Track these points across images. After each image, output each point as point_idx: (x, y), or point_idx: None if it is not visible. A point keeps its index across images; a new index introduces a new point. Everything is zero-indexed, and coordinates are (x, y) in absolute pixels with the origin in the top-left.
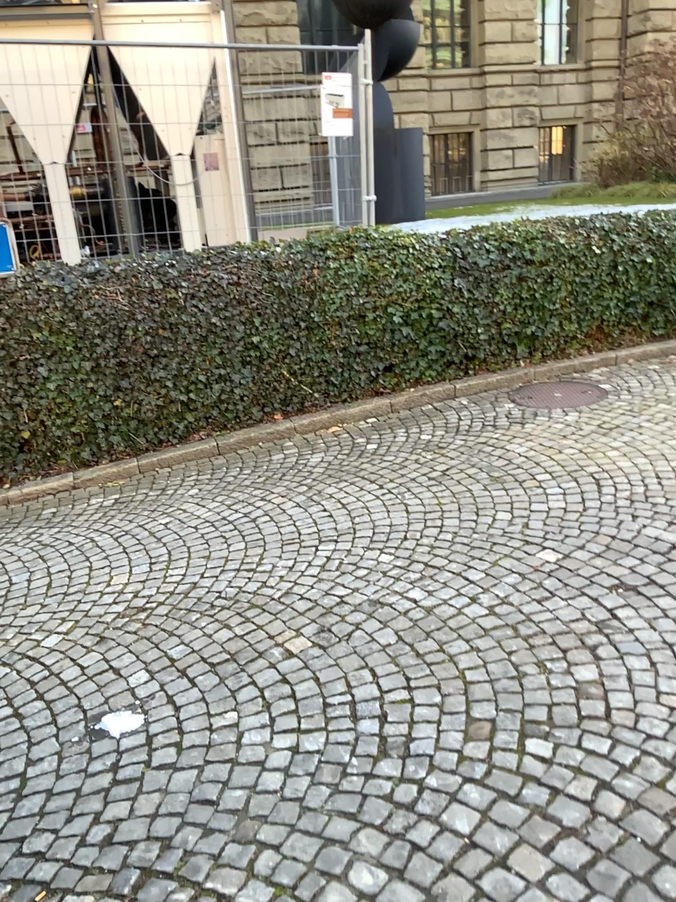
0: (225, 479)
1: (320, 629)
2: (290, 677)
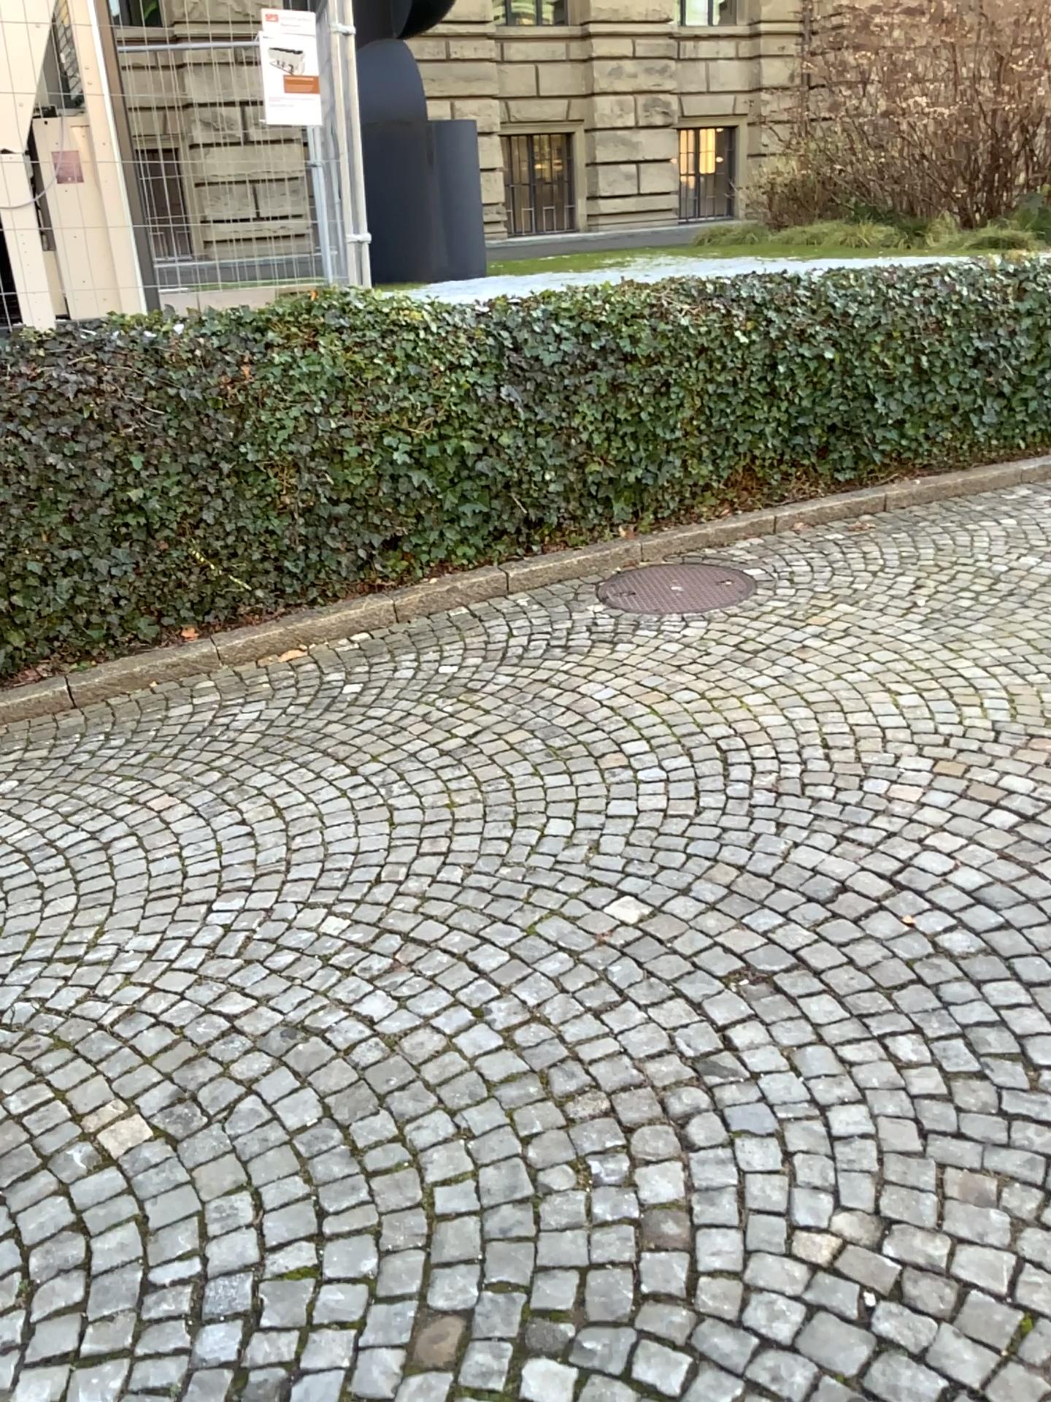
0: (76, 758)
1: (177, 1092)
2: (91, 1216)
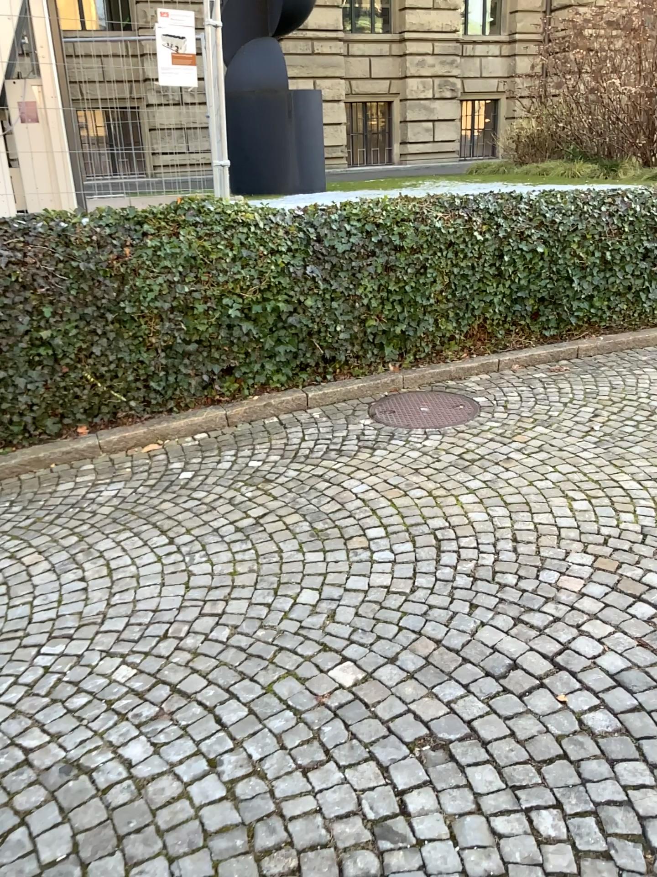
0: None
1: None
2: None
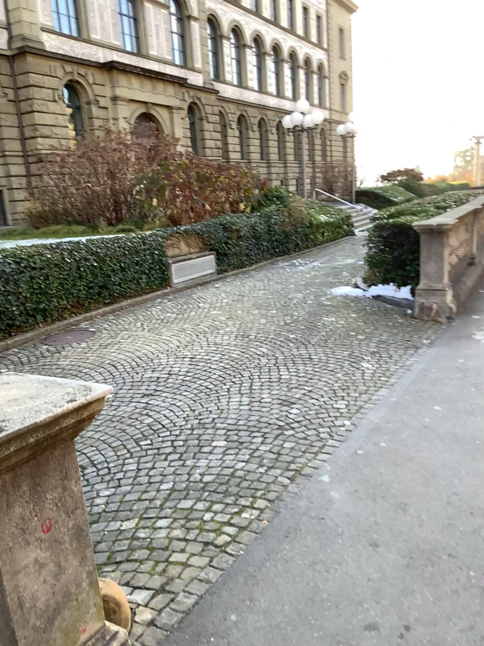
0: None
1: None
2: None
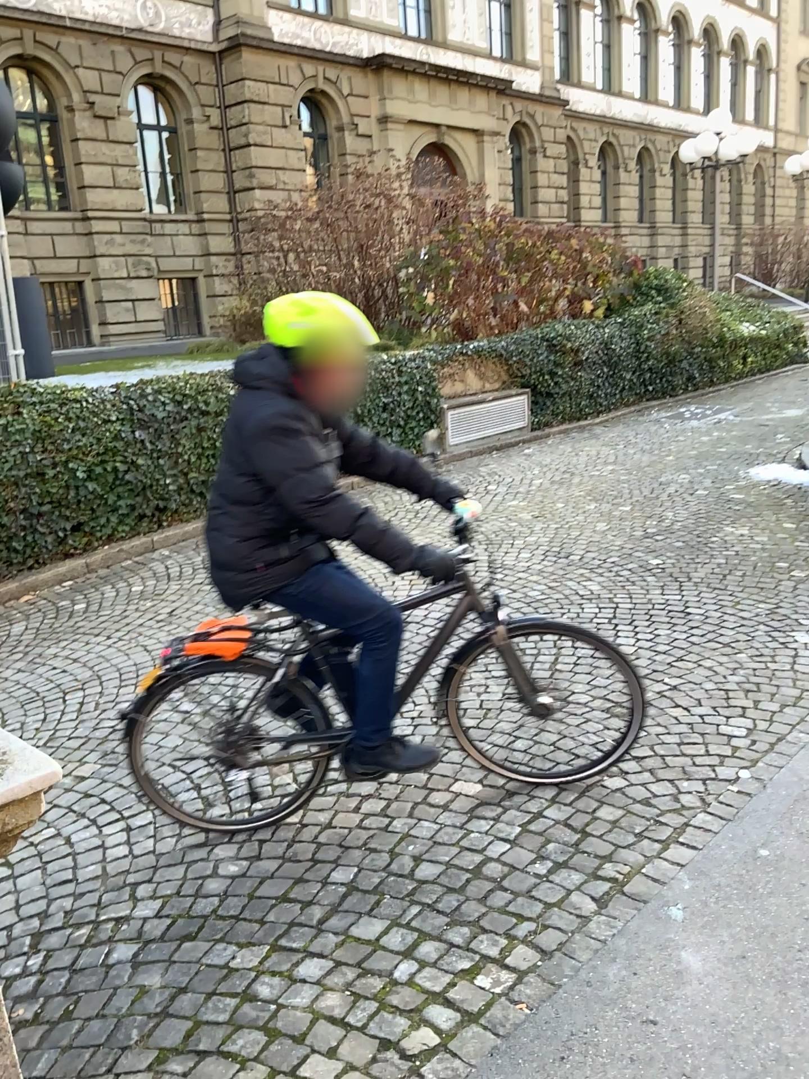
0: None
1: (103, 753)
2: (94, 789)
